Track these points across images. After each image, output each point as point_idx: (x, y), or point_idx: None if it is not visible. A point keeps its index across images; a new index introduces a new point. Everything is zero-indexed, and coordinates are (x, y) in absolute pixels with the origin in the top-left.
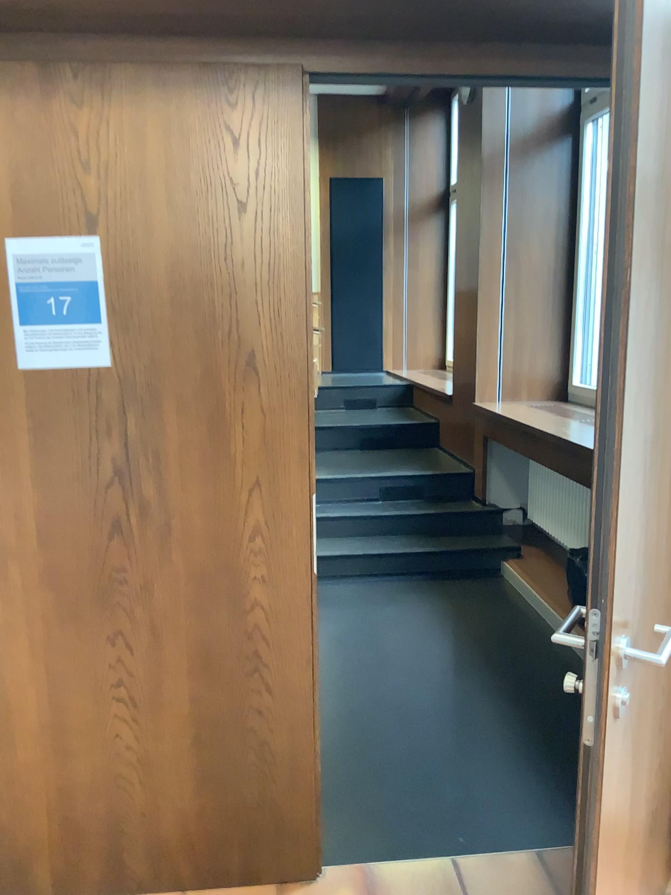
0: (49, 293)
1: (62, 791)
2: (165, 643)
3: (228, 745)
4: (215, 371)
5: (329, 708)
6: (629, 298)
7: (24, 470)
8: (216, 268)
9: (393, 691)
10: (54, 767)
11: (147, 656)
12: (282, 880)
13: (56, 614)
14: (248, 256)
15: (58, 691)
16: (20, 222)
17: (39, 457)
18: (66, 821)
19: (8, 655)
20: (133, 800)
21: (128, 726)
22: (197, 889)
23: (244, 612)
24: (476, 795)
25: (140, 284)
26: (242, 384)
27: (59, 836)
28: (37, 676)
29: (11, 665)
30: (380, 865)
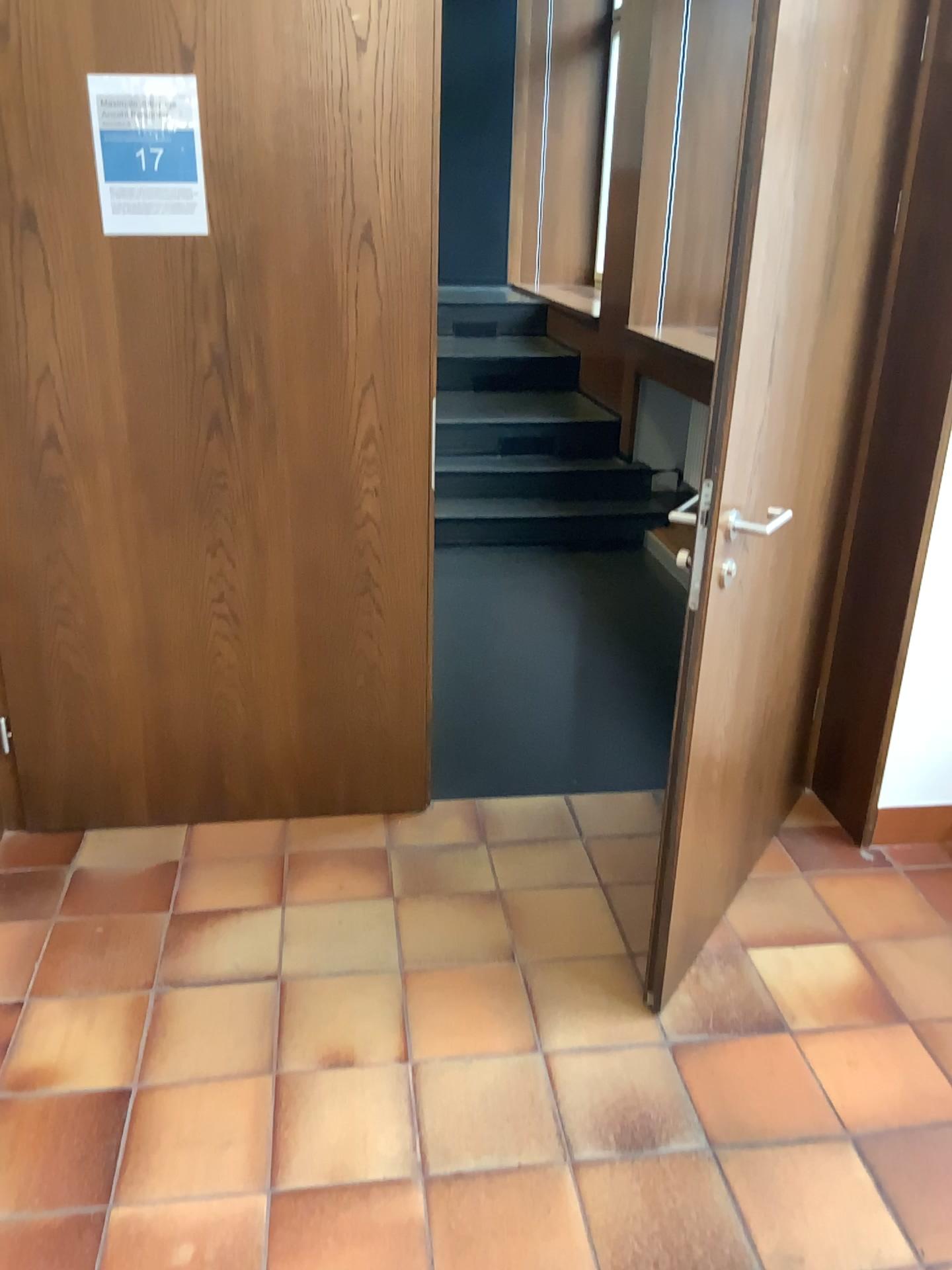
0: (138, 144)
1: (159, 709)
2: (268, 555)
3: (336, 668)
4: (326, 247)
5: (435, 671)
6: (762, 170)
7: (112, 354)
8: (329, 121)
9: (509, 658)
10: (150, 685)
11: (250, 569)
12: (389, 809)
13: (150, 518)
14: (367, 109)
15: (154, 603)
16: (101, 53)
17: (129, 340)
18: (164, 741)
19: (98, 563)
20: (234, 722)
21: (229, 643)
22: (300, 816)
23: (355, 525)
24: (595, 747)
25: (242, 137)
26: (358, 263)
27: (156, 756)
28: (131, 587)
29: (102, 574)
30: (491, 803)
